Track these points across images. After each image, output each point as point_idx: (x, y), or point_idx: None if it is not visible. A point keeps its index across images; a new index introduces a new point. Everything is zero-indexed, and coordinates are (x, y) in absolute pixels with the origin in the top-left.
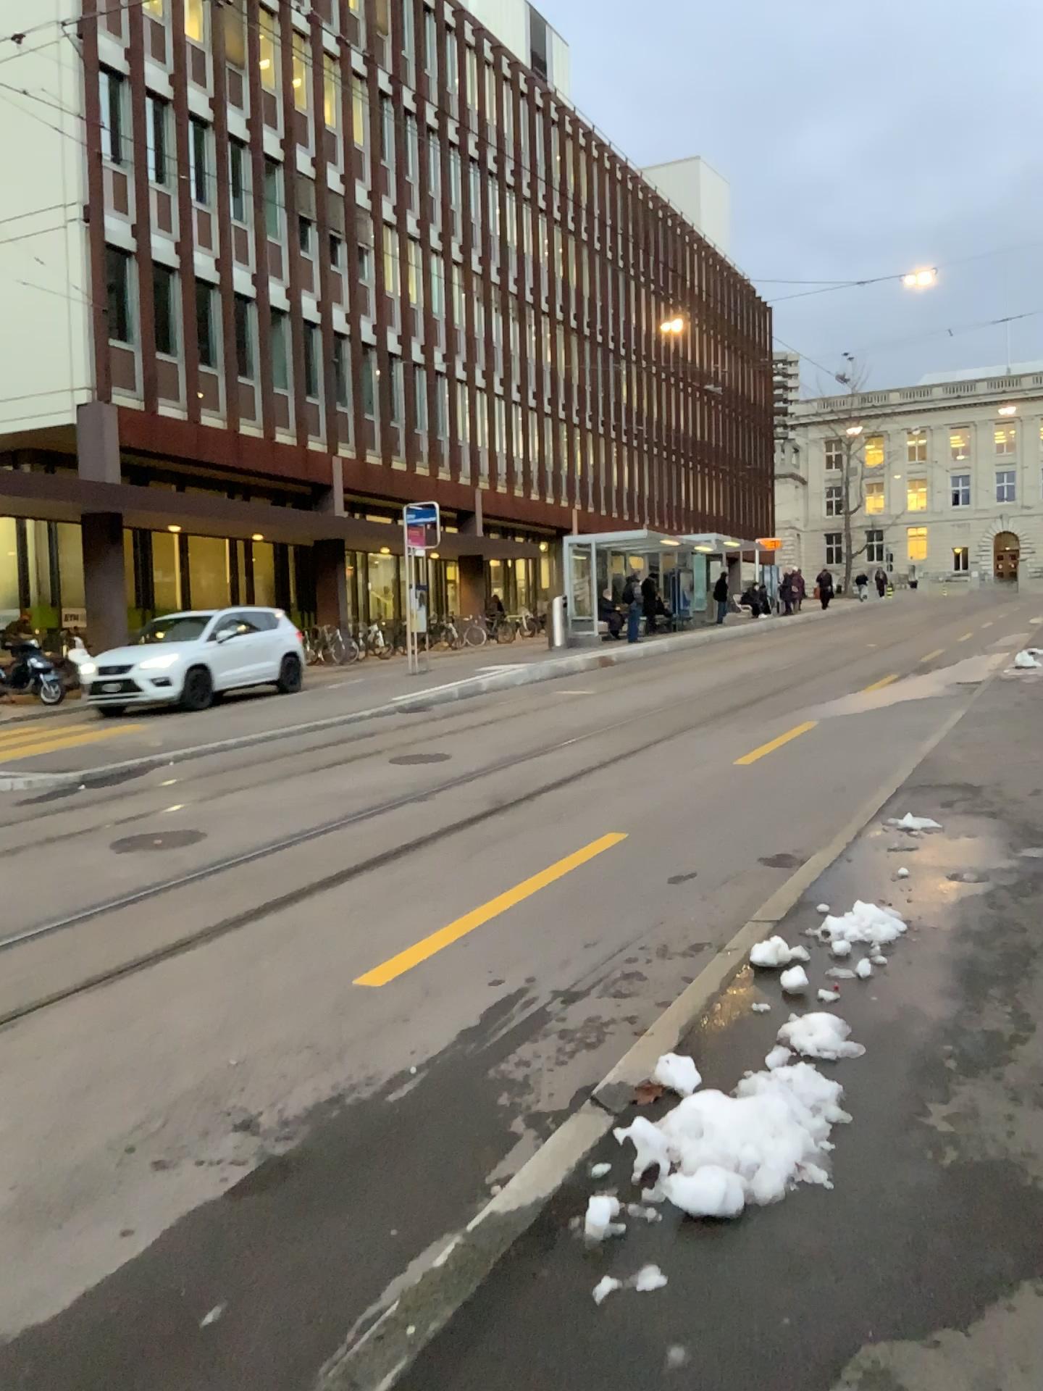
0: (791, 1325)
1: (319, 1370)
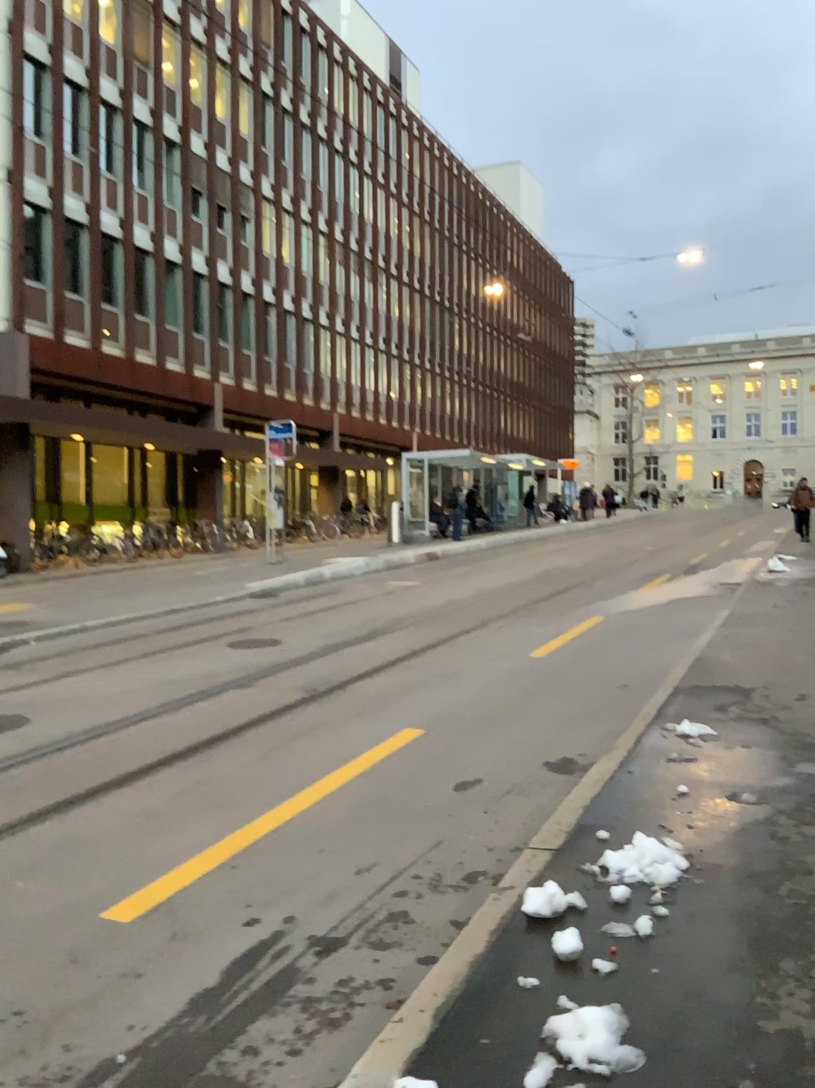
0: None
1: None
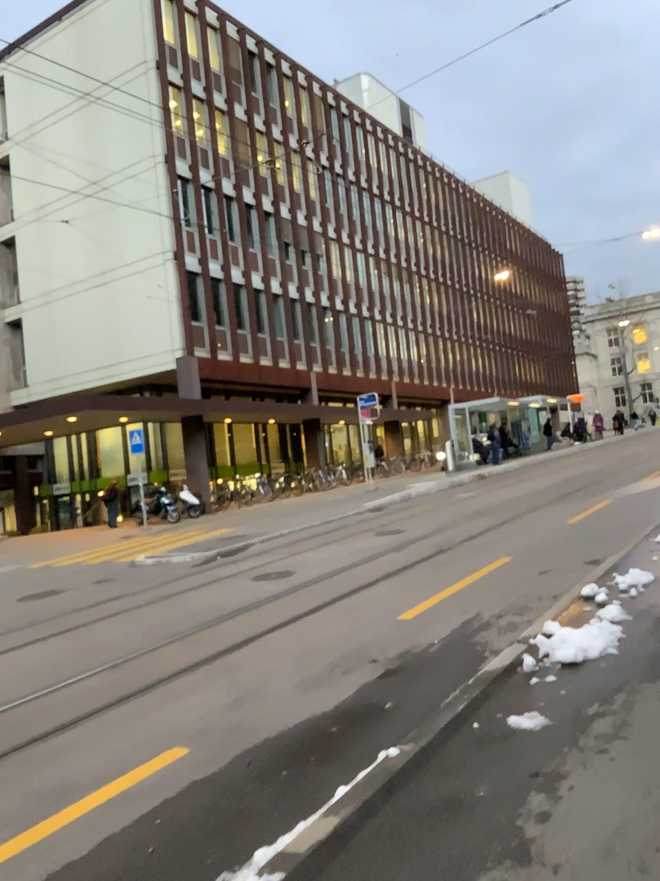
0: (603, 678)
1: (436, 707)
